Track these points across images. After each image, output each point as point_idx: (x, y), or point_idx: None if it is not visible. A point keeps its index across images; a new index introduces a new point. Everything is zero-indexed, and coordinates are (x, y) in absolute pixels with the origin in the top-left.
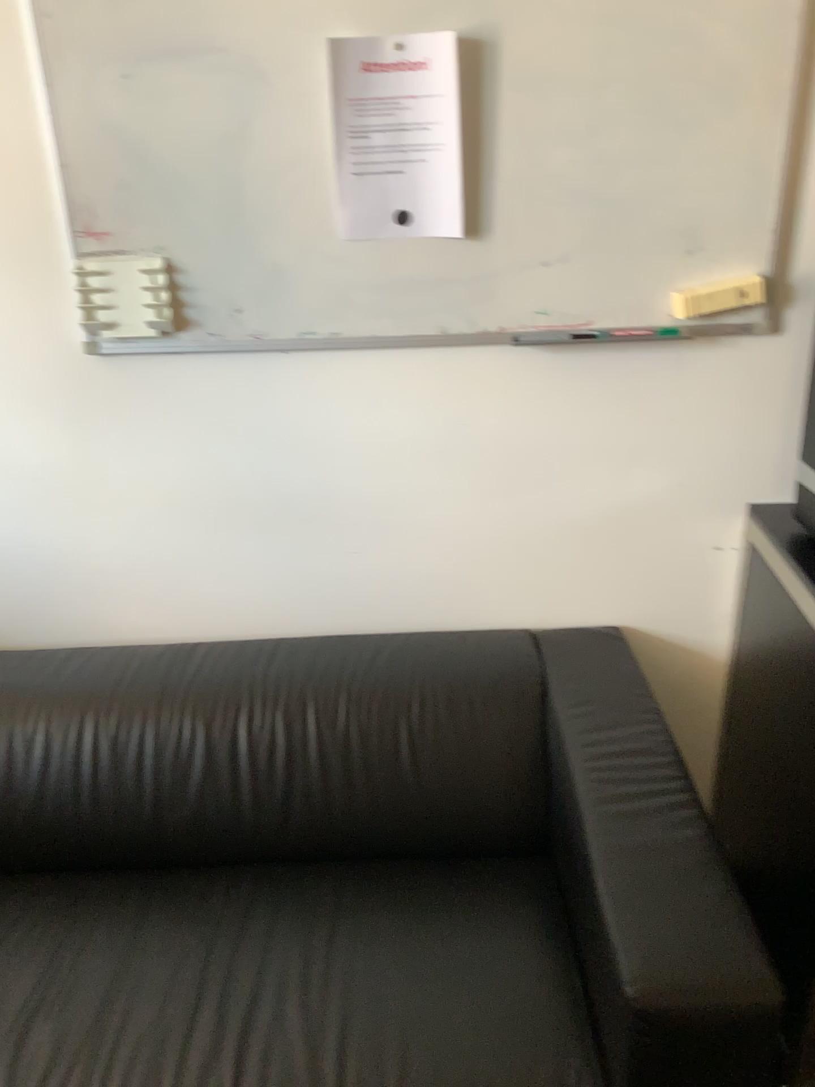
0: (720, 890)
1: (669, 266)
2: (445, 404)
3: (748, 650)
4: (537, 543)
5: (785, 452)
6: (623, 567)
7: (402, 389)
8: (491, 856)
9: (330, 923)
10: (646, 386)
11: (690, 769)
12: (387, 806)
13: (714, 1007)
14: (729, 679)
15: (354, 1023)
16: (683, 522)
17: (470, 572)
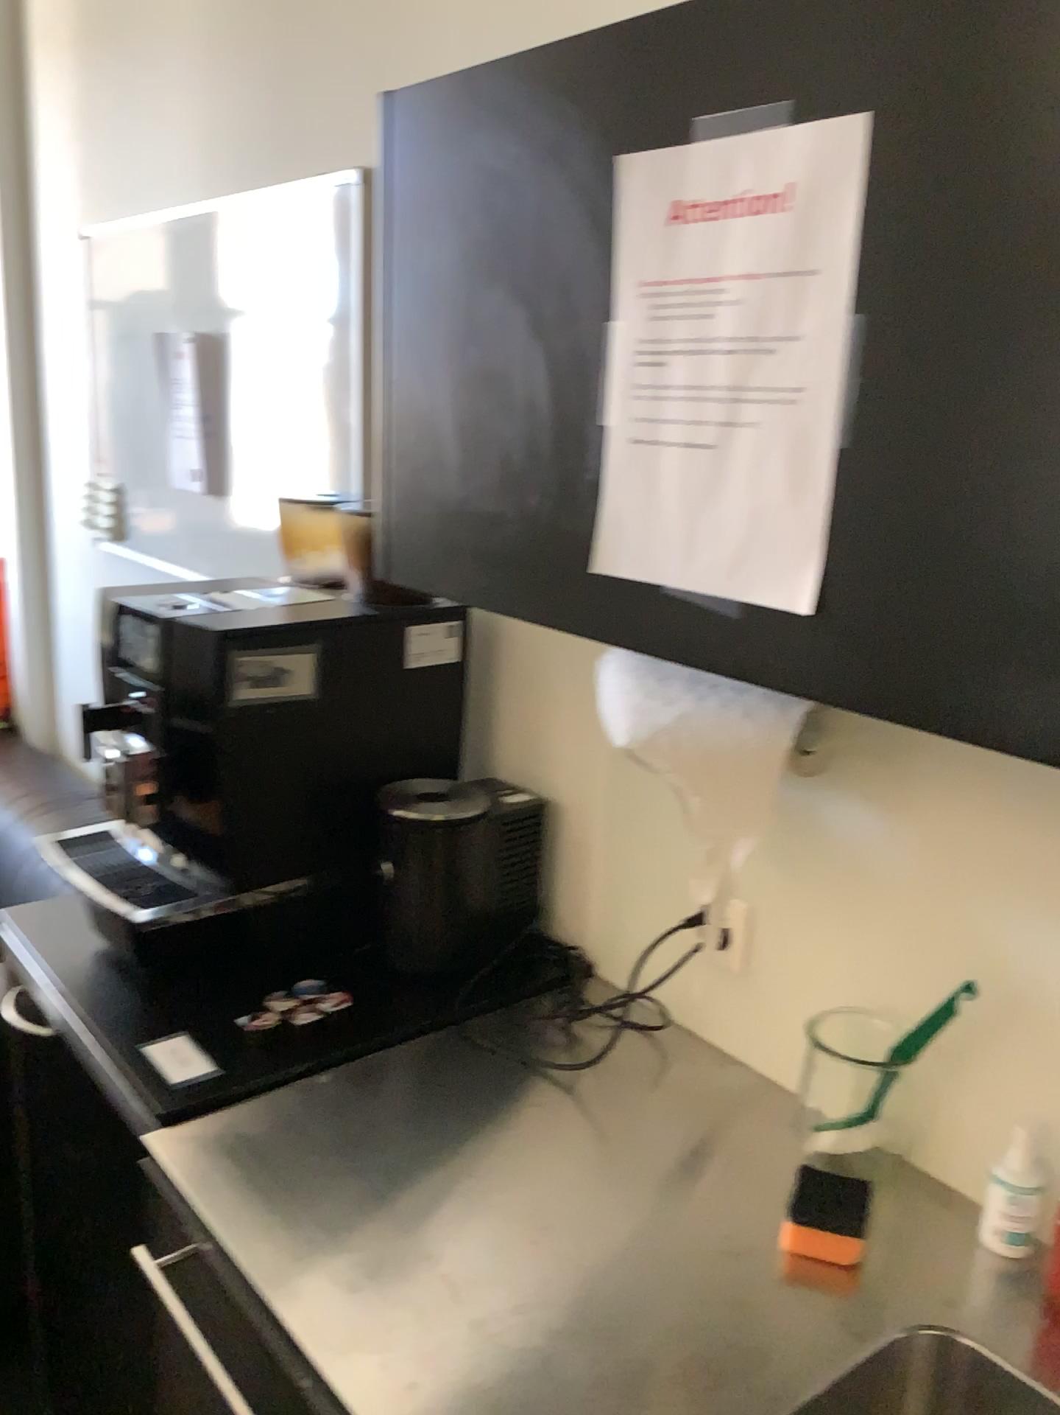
0: None
1: None
2: None
3: None
4: None
5: None
6: None
7: None
8: None
9: None
10: None
11: None
12: None
13: None
14: None
15: None
16: None
17: None
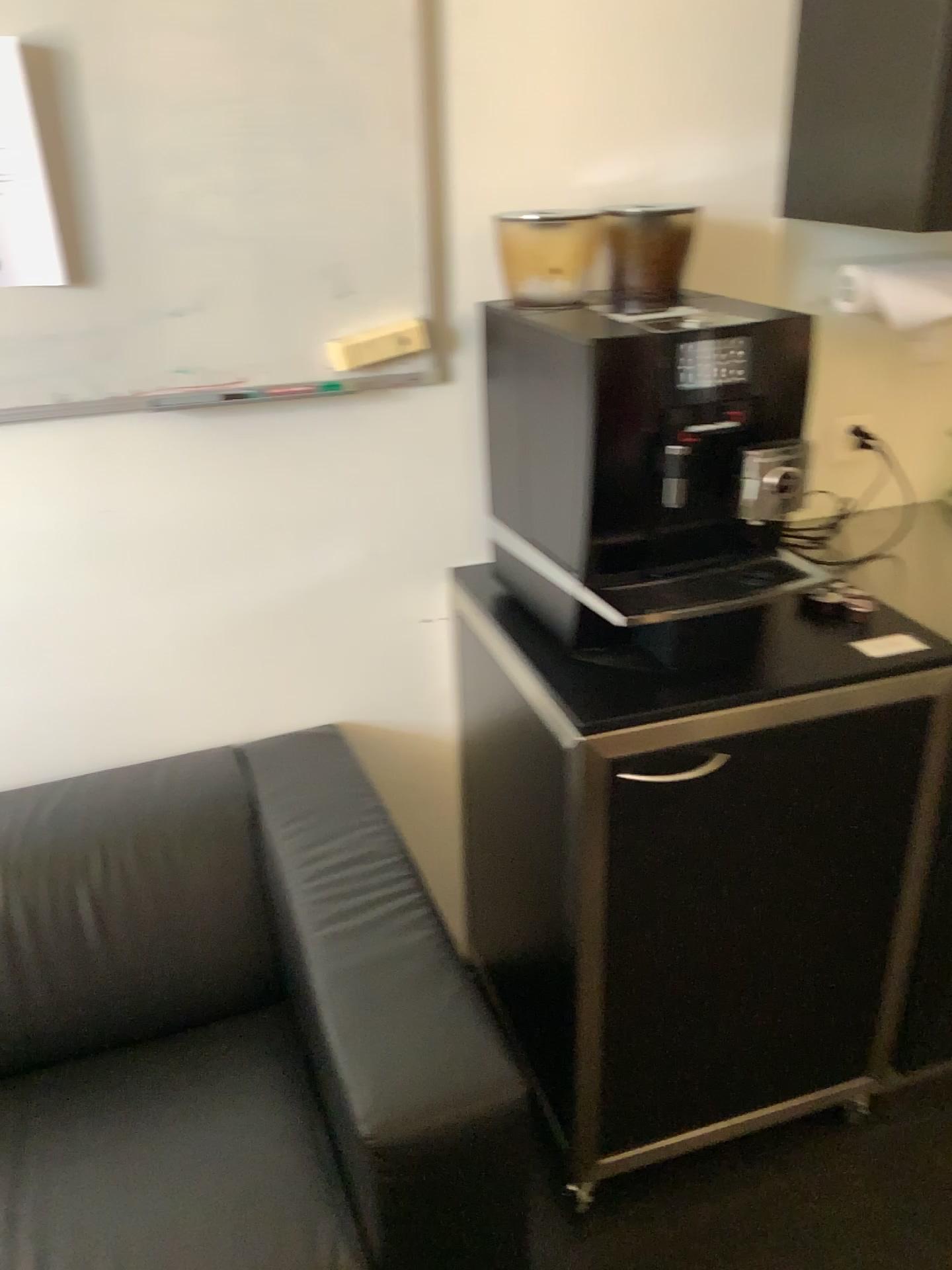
0: (452, 991)
1: (323, 311)
2: (84, 490)
3: (478, 726)
4: (224, 641)
5: (480, 507)
6: (330, 655)
7: (25, 475)
8: (216, 1017)
9: (13, 1151)
10: (321, 448)
11: (439, 867)
12: (77, 990)
13: (452, 1118)
14: (464, 760)
15: (50, 1264)
16: (387, 596)
17: (150, 687)
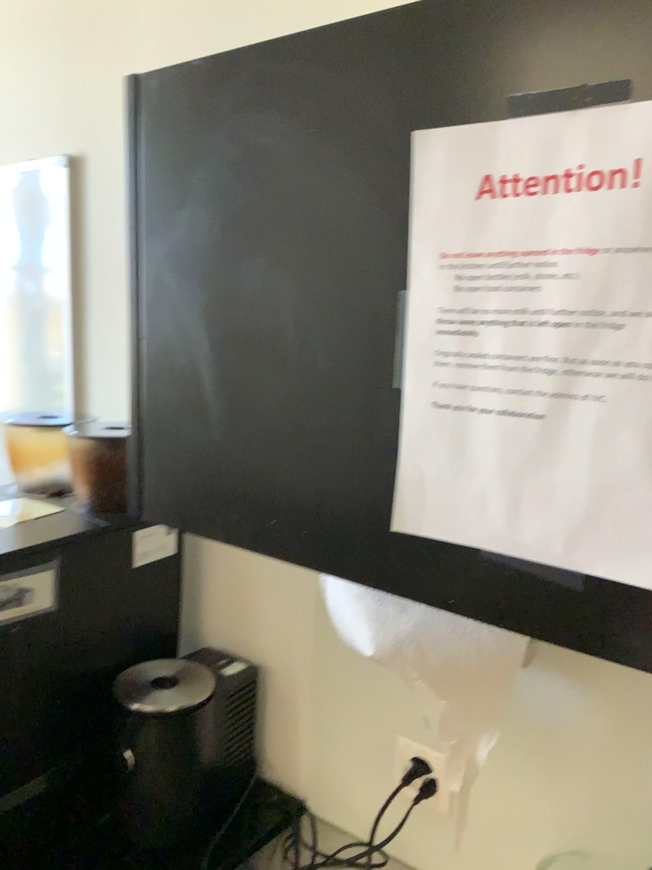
0: None
1: None
2: None
3: None
4: None
5: None
6: None
7: None
8: None
9: None
10: None
11: None
12: None
13: None
14: None
15: None
16: None
17: None
